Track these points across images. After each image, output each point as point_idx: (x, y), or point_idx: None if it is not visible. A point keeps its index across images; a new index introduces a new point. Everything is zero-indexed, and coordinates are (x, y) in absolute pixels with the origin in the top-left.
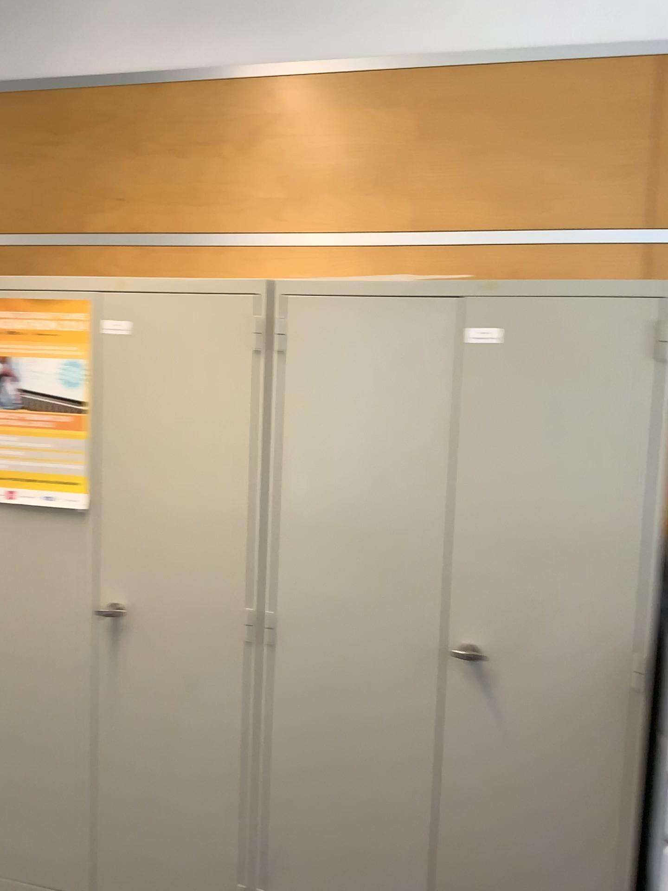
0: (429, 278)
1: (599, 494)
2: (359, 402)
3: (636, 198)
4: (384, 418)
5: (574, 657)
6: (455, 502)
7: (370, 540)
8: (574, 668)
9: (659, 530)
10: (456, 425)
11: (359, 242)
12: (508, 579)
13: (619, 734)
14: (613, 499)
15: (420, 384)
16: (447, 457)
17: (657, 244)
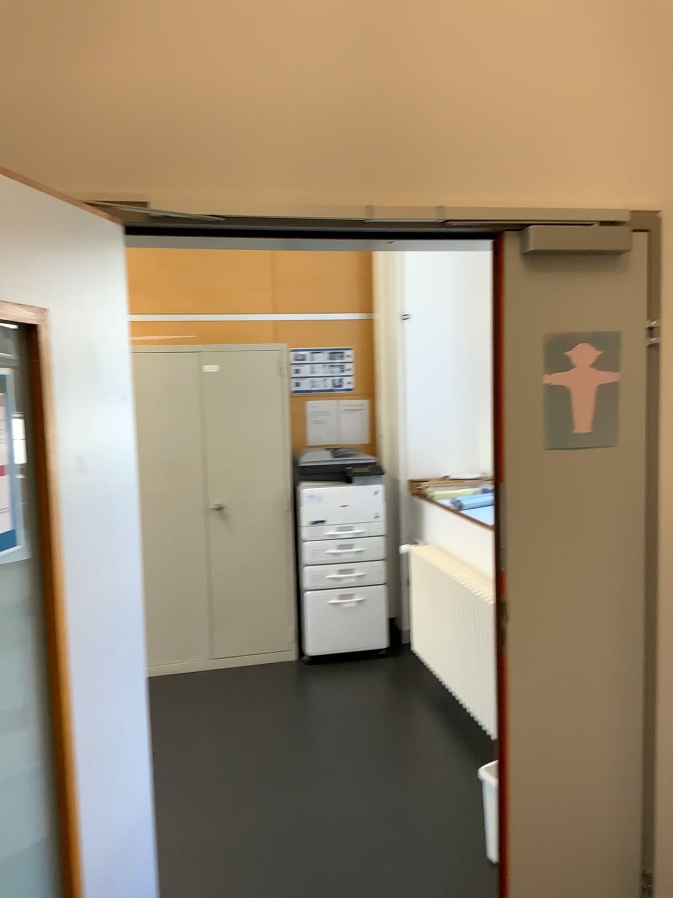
0: (176, 338)
1: (266, 431)
2: (158, 401)
3: (269, 298)
4: (170, 407)
5: (263, 502)
6: (206, 442)
7: (168, 464)
8: (263, 507)
9: (292, 447)
10: (203, 408)
11: (136, 319)
12: (232, 473)
13: (284, 532)
14: (272, 433)
15: (185, 391)
16: (201, 422)
17: (281, 320)
